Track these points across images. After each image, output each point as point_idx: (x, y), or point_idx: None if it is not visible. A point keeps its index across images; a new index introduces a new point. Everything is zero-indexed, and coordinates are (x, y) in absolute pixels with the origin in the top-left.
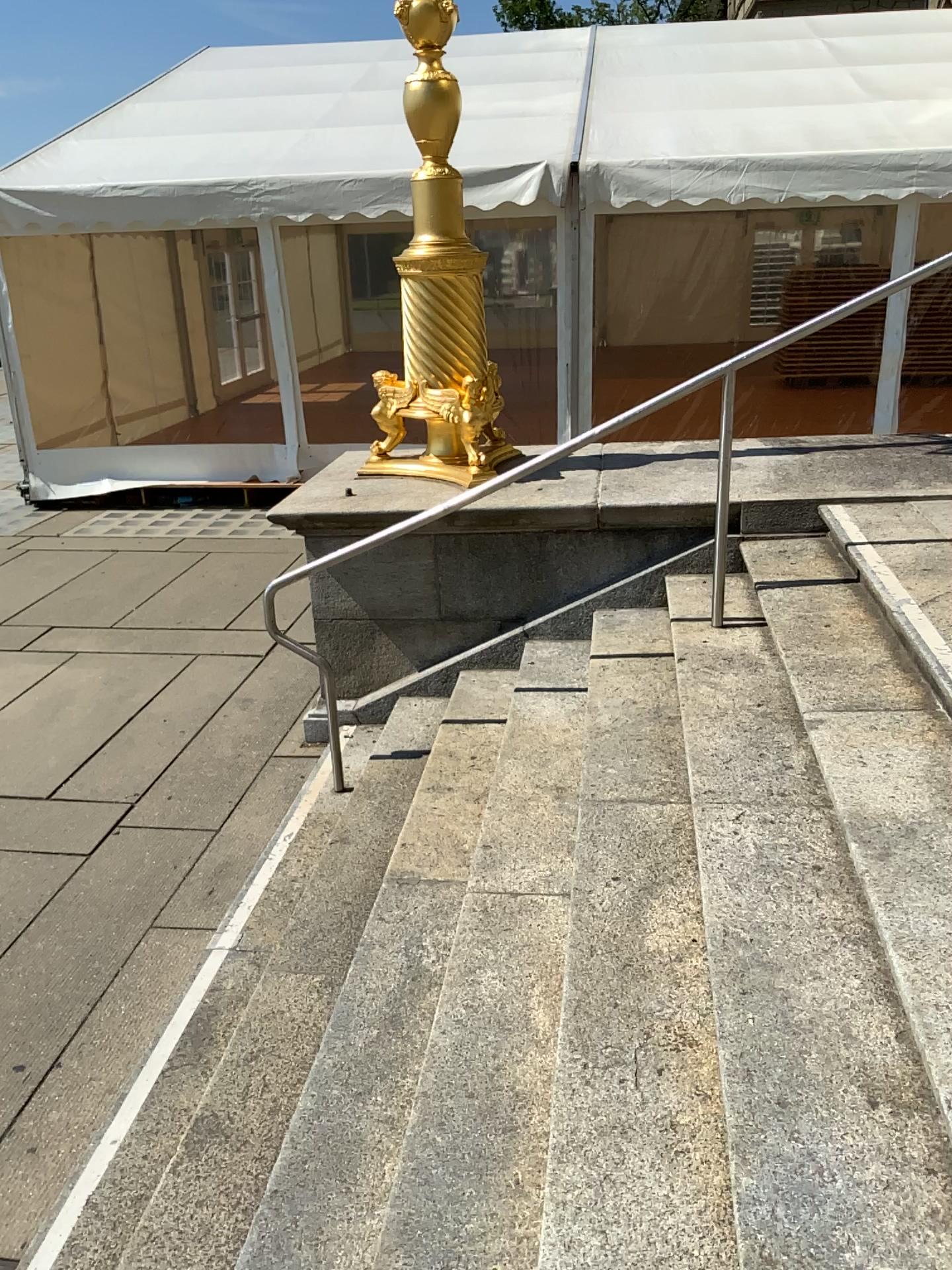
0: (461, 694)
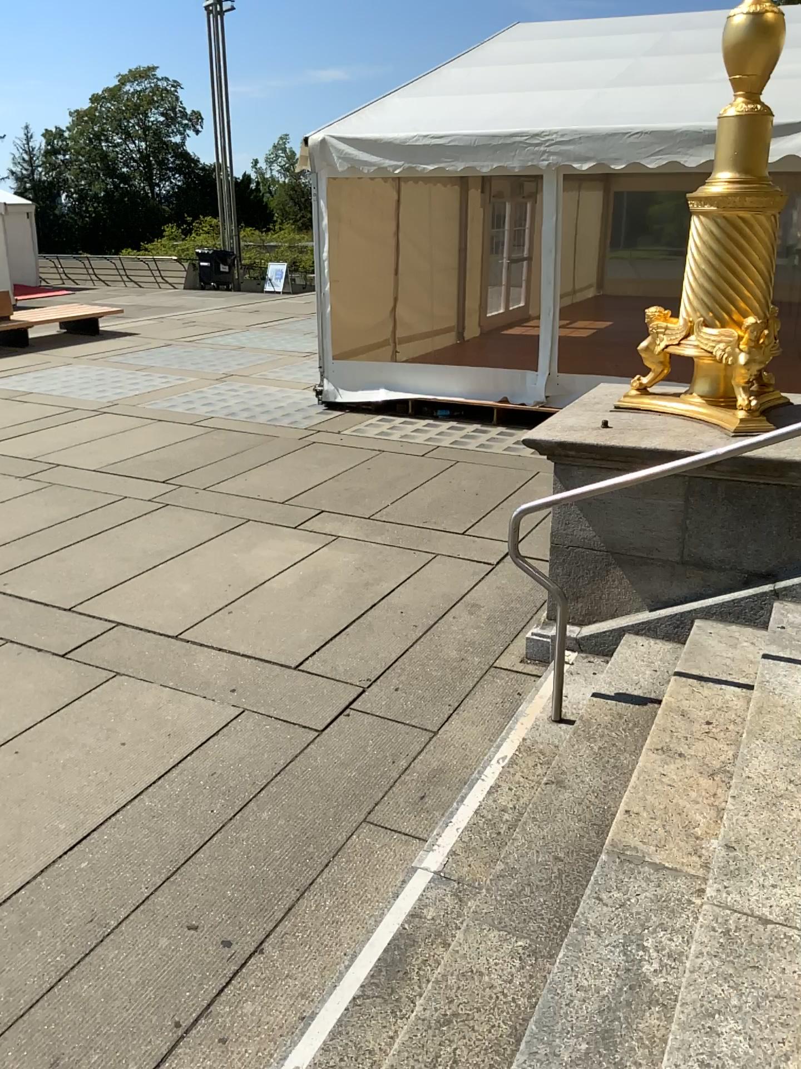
0: (688, 645)
